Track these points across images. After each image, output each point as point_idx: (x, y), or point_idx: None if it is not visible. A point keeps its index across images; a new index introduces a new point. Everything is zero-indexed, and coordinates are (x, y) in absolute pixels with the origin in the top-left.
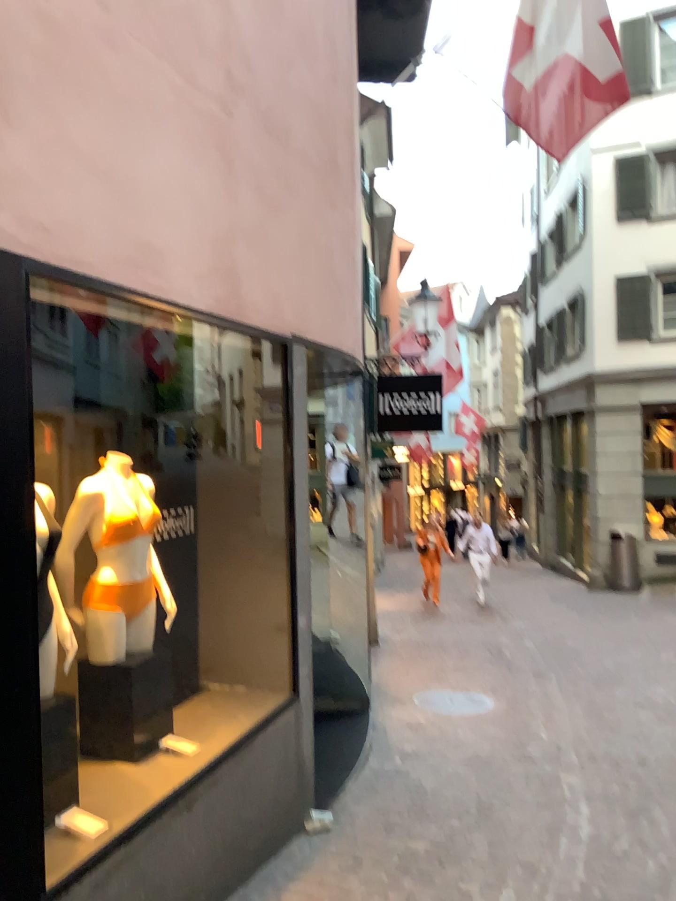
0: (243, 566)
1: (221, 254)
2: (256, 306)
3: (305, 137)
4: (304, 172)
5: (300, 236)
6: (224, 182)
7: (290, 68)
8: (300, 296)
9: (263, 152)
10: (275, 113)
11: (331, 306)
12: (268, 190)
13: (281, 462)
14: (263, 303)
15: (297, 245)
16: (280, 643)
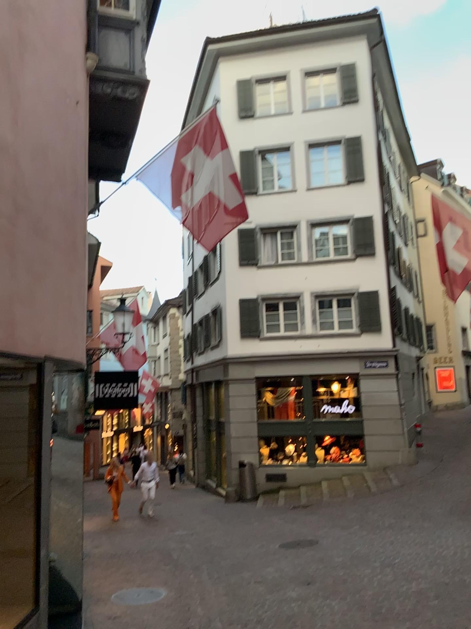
0: (3, 514)
1: (7, 311)
2: (26, 340)
3: (59, 231)
4: (57, 252)
5: (53, 292)
6: (11, 267)
7: (52, 191)
8: (51, 330)
9: (34, 244)
10: (41, 219)
11: (70, 334)
12: (35, 266)
13: (34, 440)
14: (29, 338)
15: (51, 298)
16: (27, 568)
